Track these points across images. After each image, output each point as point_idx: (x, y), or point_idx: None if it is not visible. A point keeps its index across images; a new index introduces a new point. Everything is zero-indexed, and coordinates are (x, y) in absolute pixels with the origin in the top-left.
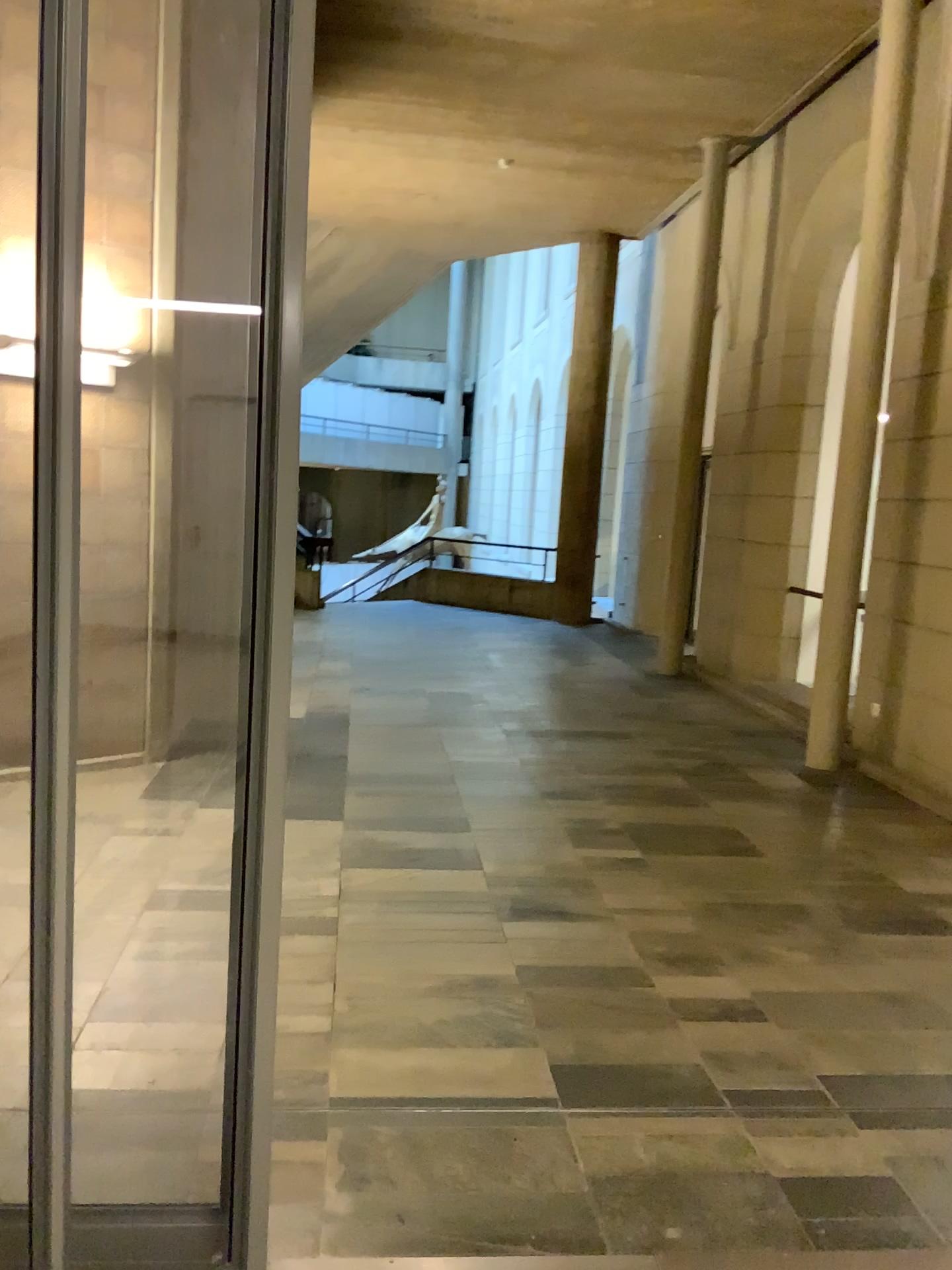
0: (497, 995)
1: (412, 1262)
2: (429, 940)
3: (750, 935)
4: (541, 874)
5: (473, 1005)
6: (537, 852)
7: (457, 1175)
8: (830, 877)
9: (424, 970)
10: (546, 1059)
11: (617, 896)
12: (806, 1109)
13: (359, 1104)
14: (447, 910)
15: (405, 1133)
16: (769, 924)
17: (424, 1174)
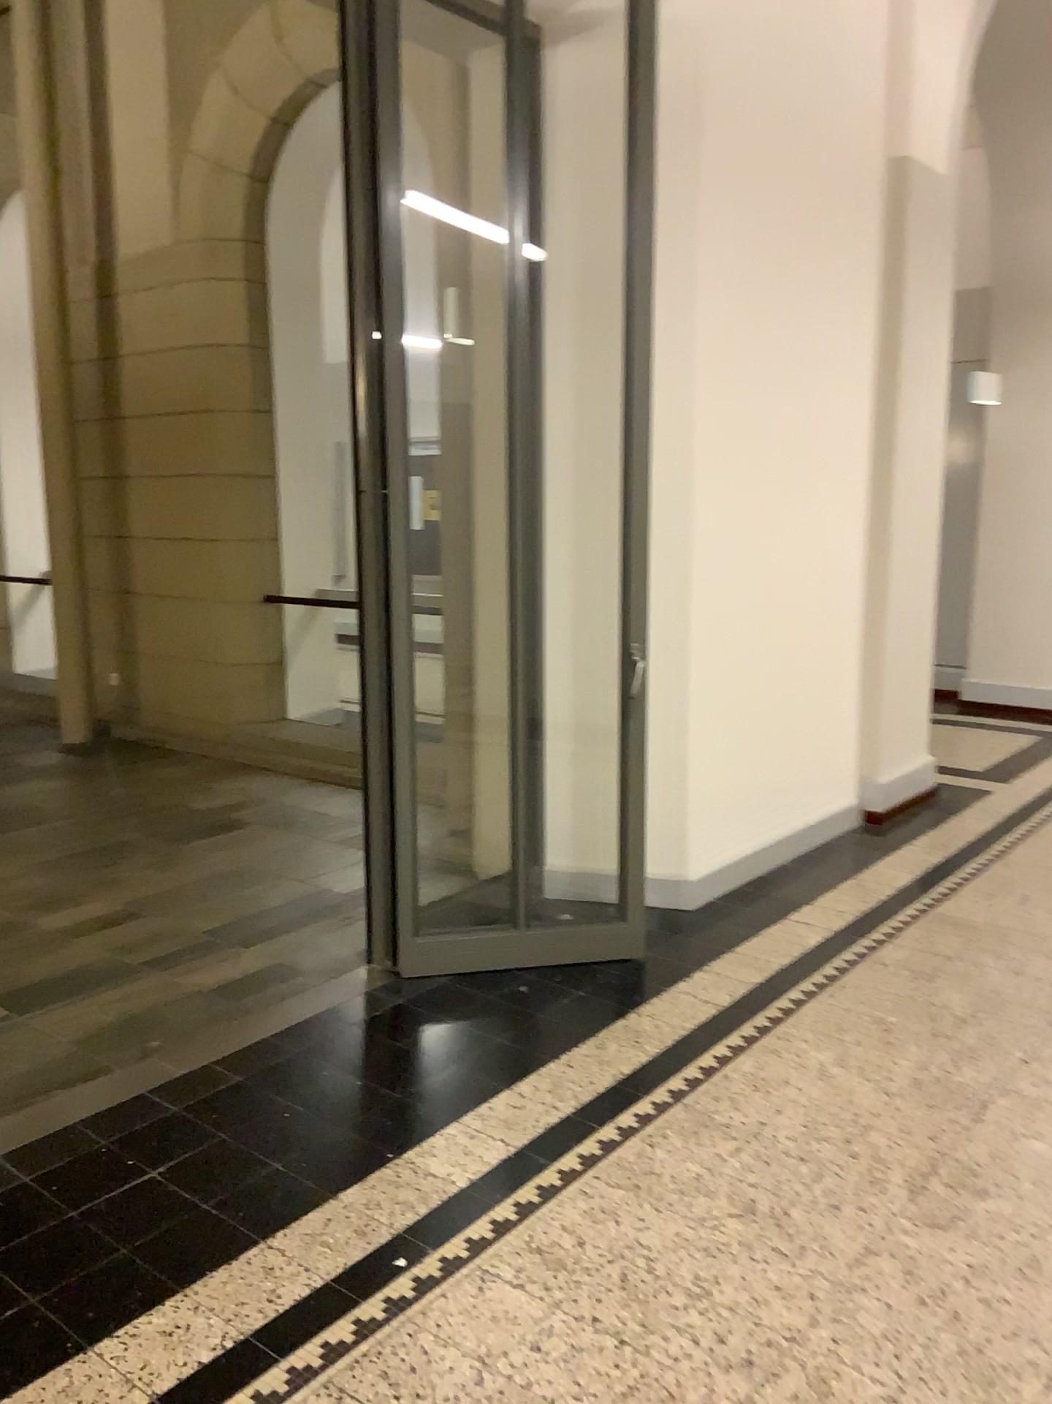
0: None
1: None
2: None
3: (97, 870)
4: None
5: None
6: None
7: None
8: (137, 816)
9: None
10: None
11: None
12: (205, 951)
13: None
14: None
15: None
16: (109, 858)
17: None
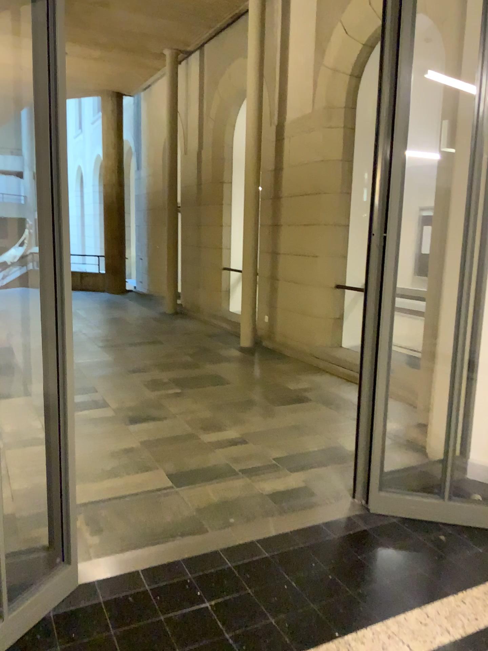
0: (134, 454)
1: (132, 551)
2: (95, 438)
3: (234, 414)
4: (138, 404)
5: (124, 459)
6: (132, 396)
7: (140, 519)
8: (260, 388)
9: (97, 450)
10: (163, 473)
11: (174, 408)
12: (270, 471)
13: (88, 504)
14: (99, 425)
15: (113, 510)
16: (241, 409)
17: (126, 522)
